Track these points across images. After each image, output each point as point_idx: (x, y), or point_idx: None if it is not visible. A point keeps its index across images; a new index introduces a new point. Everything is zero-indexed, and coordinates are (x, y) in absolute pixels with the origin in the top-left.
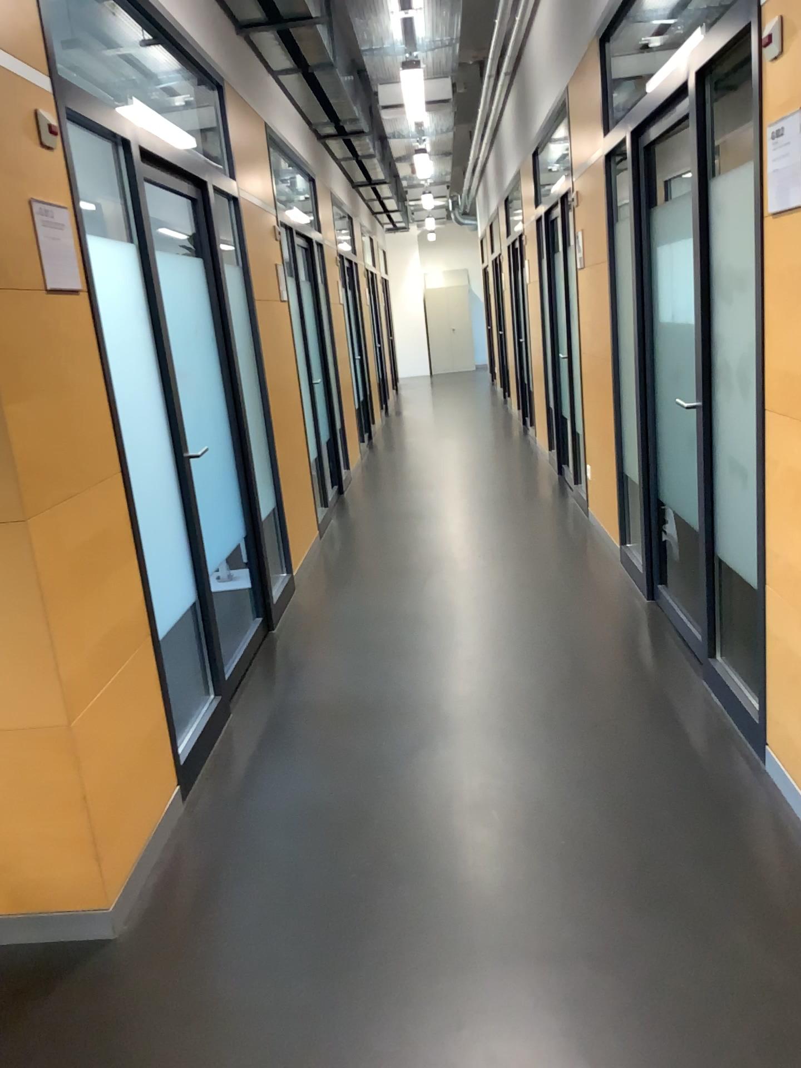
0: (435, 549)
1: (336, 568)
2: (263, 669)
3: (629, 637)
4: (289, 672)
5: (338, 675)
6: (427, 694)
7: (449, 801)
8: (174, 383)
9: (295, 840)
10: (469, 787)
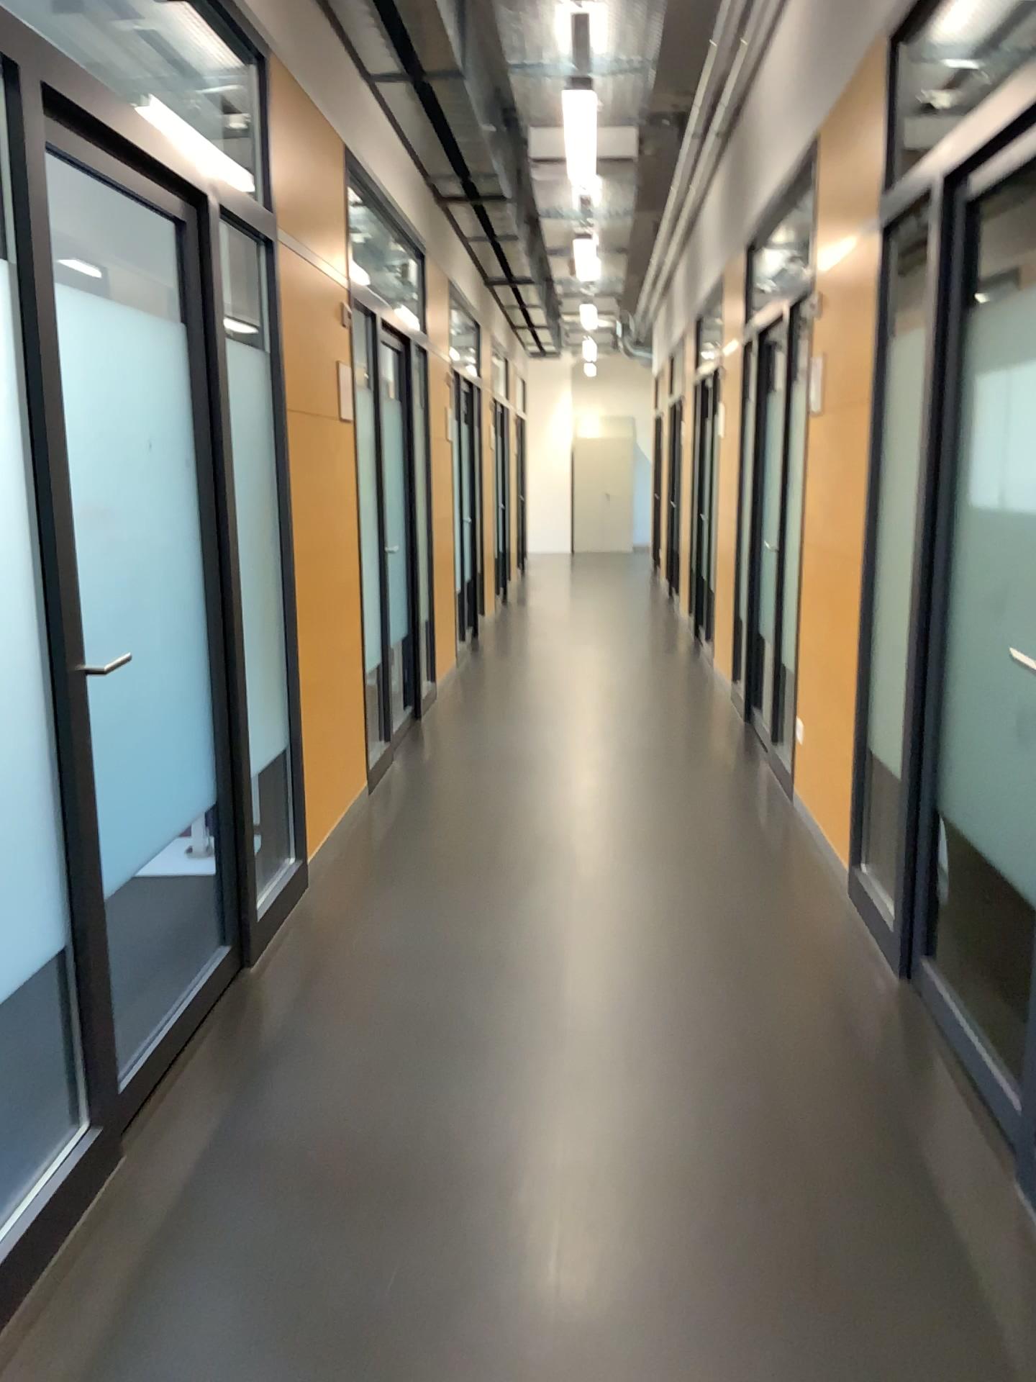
0: (546, 835)
1: (383, 854)
2: (212, 1054)
3: (871, 1060)
4: (254, 1066)
5: (342, 1083)
6: (495, 1153)
7: None
8: (69, 534)
9: None
10: None
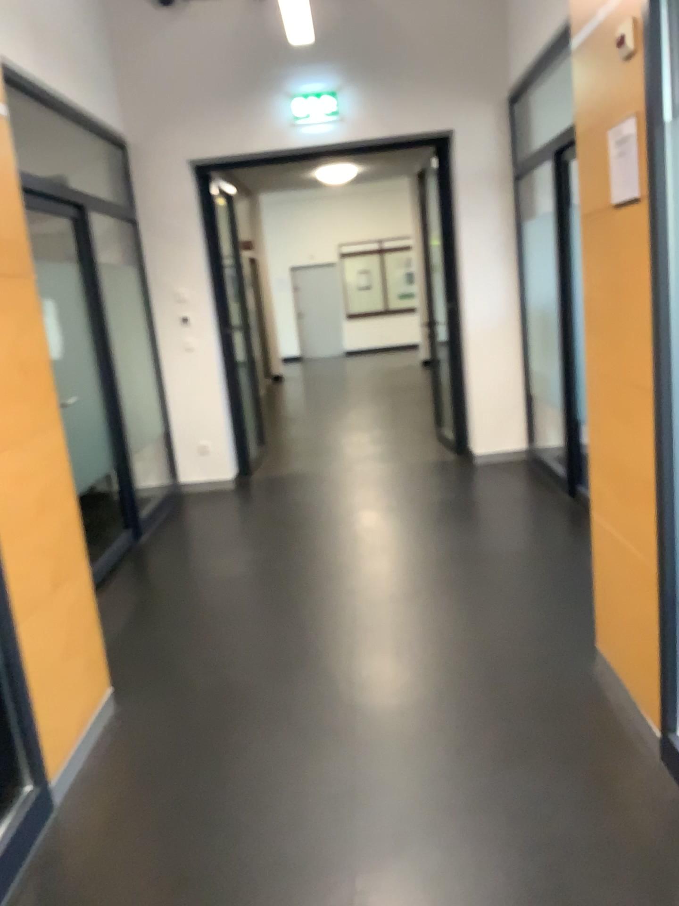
0: None
1: None
2: None
3: None
4: None
5: None
6: None
7: (371, 767)
8: None
9: (506, 721)
10: (352, 782)
